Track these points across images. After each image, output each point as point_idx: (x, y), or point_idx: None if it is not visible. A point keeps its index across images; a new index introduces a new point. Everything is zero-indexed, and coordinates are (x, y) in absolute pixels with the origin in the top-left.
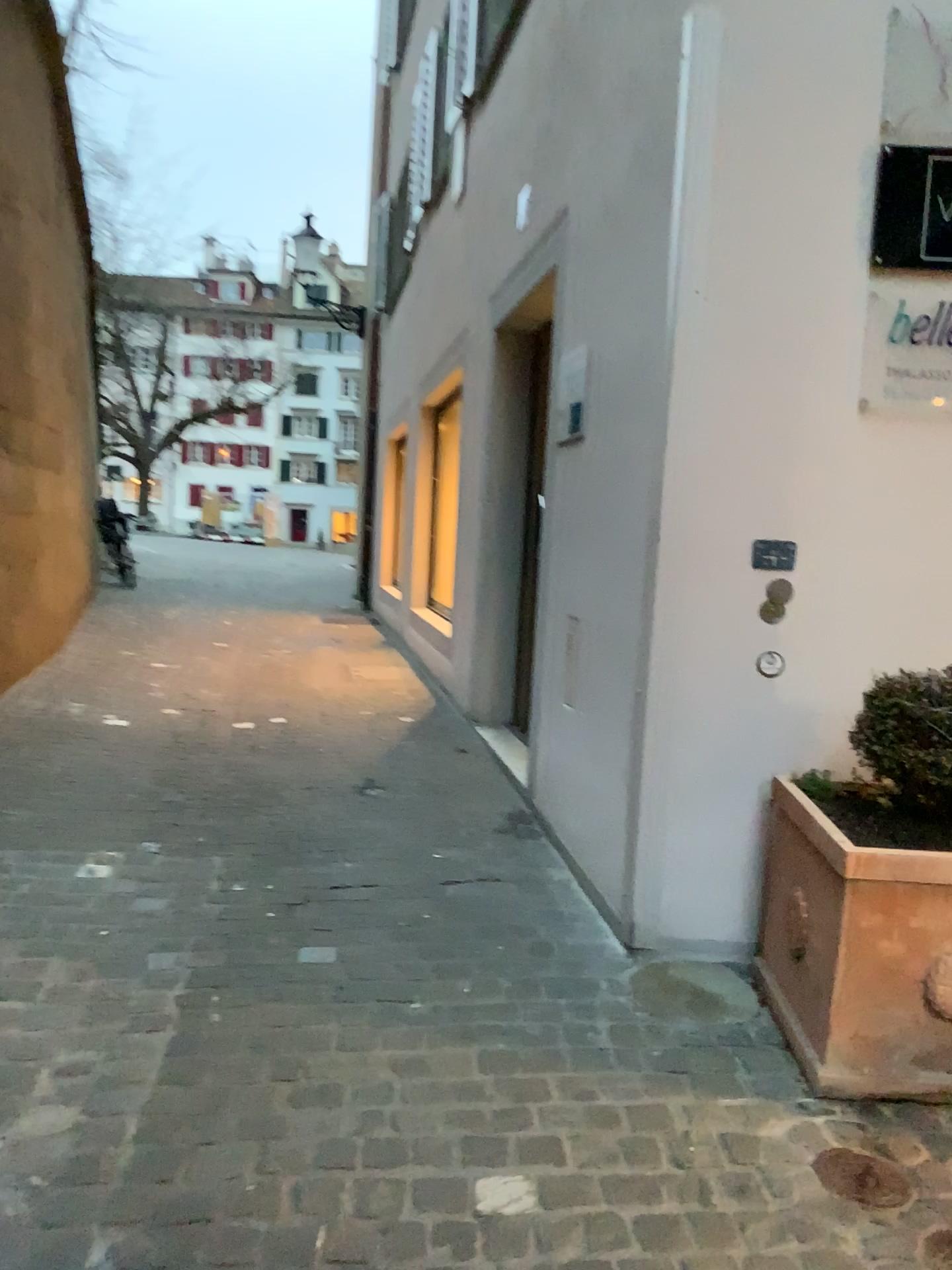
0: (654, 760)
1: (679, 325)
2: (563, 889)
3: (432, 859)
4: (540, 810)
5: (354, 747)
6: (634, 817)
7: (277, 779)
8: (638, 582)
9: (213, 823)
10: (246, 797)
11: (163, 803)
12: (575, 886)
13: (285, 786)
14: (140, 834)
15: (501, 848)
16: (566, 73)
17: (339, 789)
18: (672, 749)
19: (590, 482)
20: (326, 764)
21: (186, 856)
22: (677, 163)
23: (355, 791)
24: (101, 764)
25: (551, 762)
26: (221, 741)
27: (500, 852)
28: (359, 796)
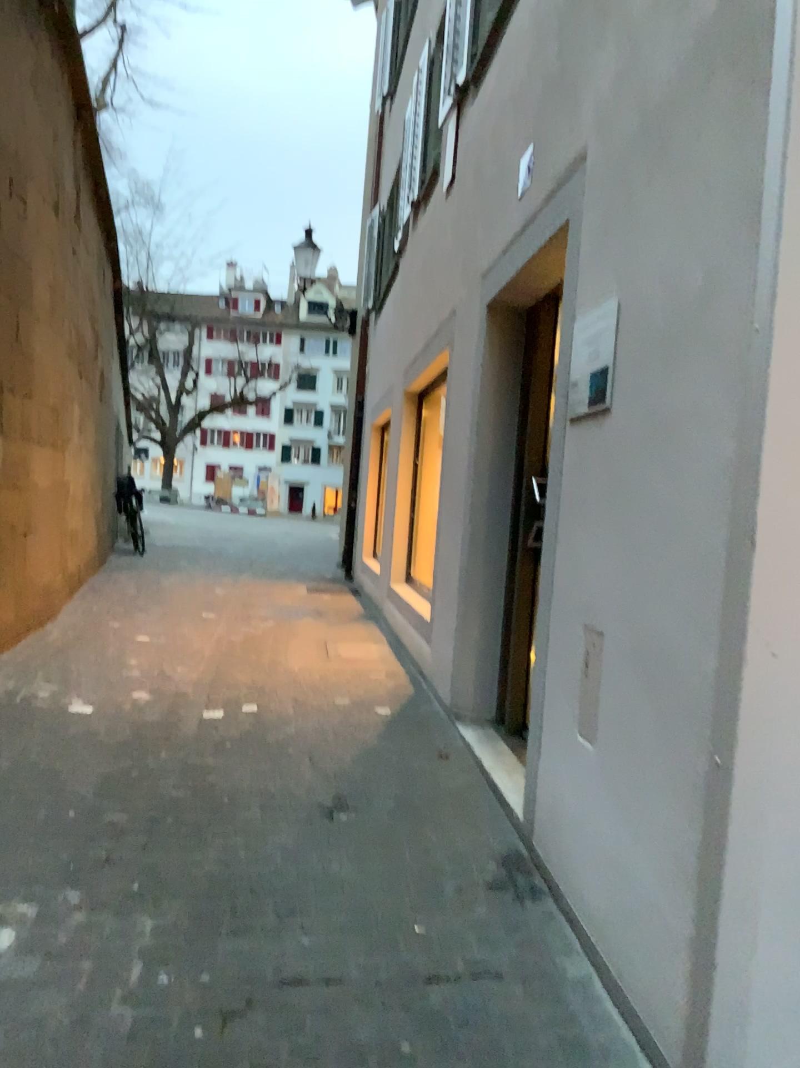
0: (735, 860)
1: (784, 246)
2: (585, 995)
3: (412, 932)
4: (541, 855)
5: (327, 749)
6: (707, 942)
7: (236, 794)
8: (717, 607)
9: (152, 862)
10: (198, 820)
11: (102, 826)
12: (600, 990)
13: (244, 805)
14: (62, 878)
15: (498, 915)
16: (581, 9)
17: (305, 811)
18: (761, 845)
19: (621, 466)
20: (294, 774)
21: (109, 917)
22: (779, 27)
23: (323, 814)
24: (45, 769)
25: (557, 800)
26: (183, 738)
27: (496, 920)
28: (328, 822)
